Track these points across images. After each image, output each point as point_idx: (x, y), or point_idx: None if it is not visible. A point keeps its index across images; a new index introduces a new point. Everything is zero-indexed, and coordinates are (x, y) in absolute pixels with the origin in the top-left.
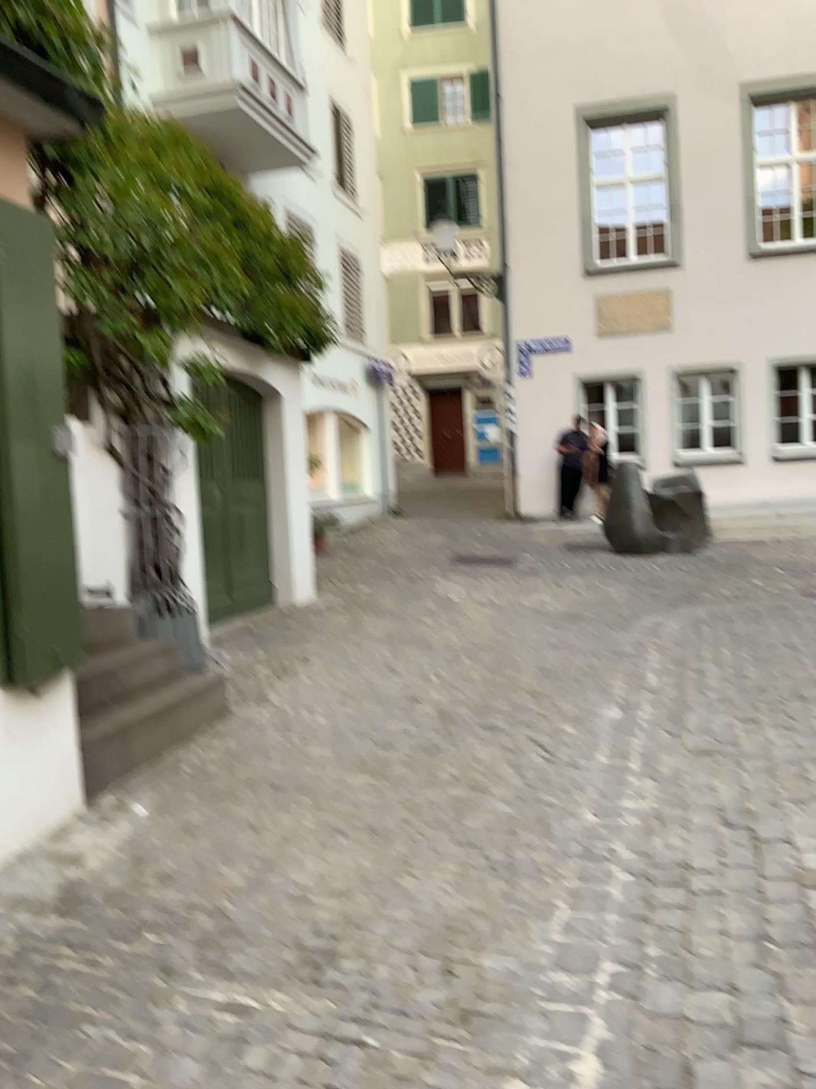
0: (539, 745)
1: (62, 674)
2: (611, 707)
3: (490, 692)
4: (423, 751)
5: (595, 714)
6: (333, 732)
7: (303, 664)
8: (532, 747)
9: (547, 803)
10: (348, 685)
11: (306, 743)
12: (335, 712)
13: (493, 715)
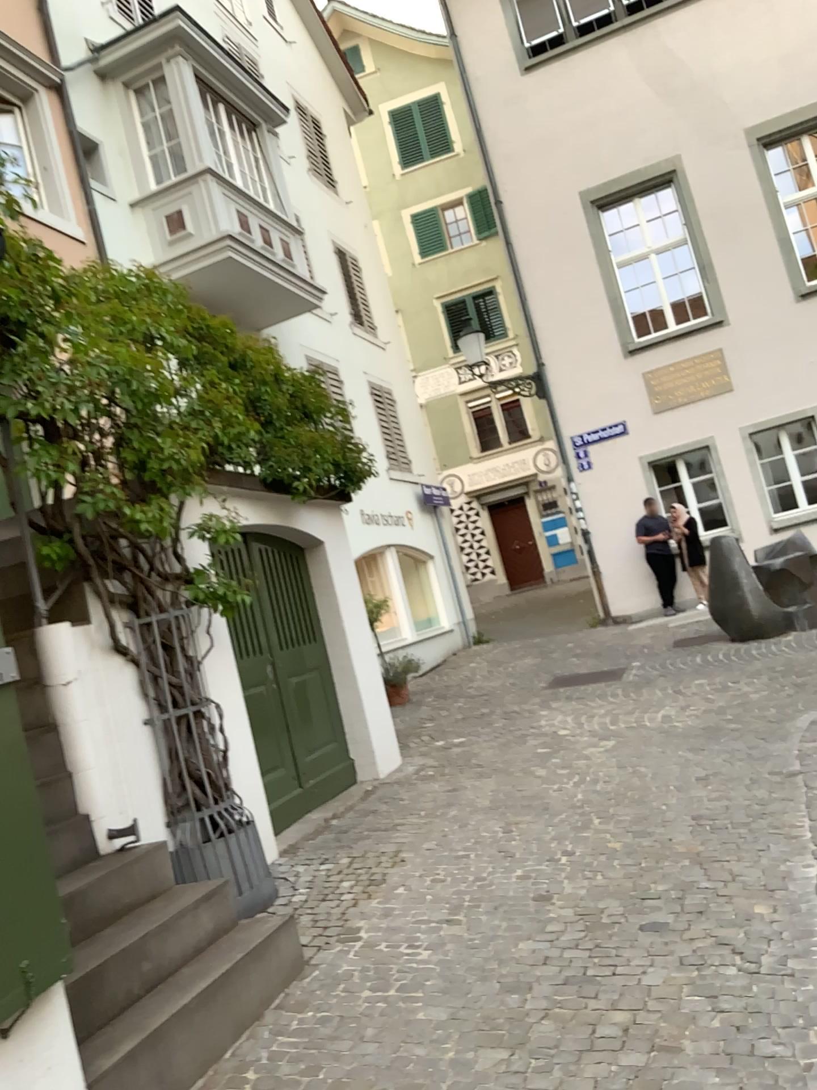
0: (726, 945)
1: (44, 989)
2: (803, 863)
3: (636, 863)
4: (569, 983)
5: (786, 878)
6: (443, 969)
7: (395, 863)
8: (717, 949)
9: (769, 1055)
10: (455, 885)
11: (410, 994)
12: (443, 932)
13: (649, 902)
